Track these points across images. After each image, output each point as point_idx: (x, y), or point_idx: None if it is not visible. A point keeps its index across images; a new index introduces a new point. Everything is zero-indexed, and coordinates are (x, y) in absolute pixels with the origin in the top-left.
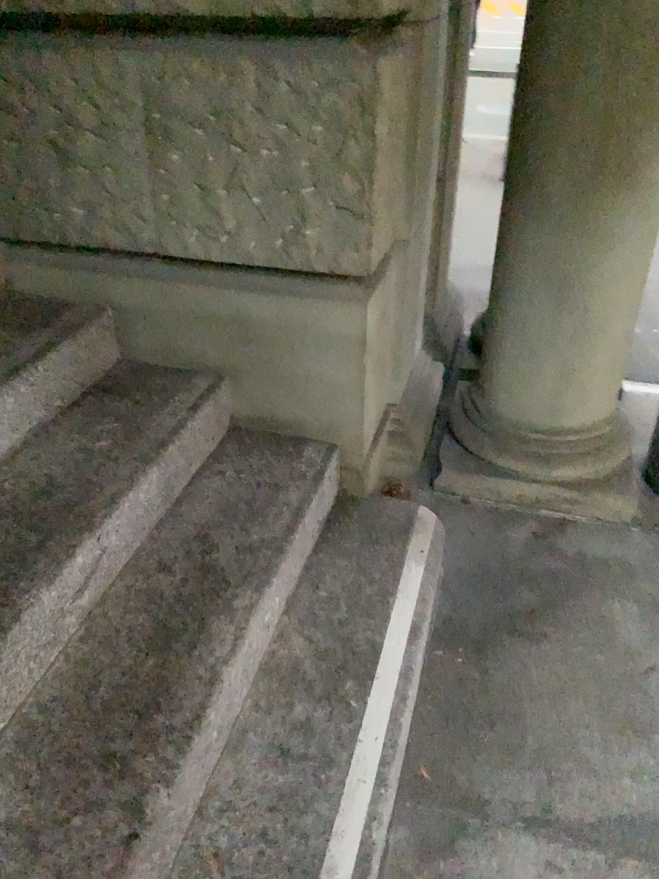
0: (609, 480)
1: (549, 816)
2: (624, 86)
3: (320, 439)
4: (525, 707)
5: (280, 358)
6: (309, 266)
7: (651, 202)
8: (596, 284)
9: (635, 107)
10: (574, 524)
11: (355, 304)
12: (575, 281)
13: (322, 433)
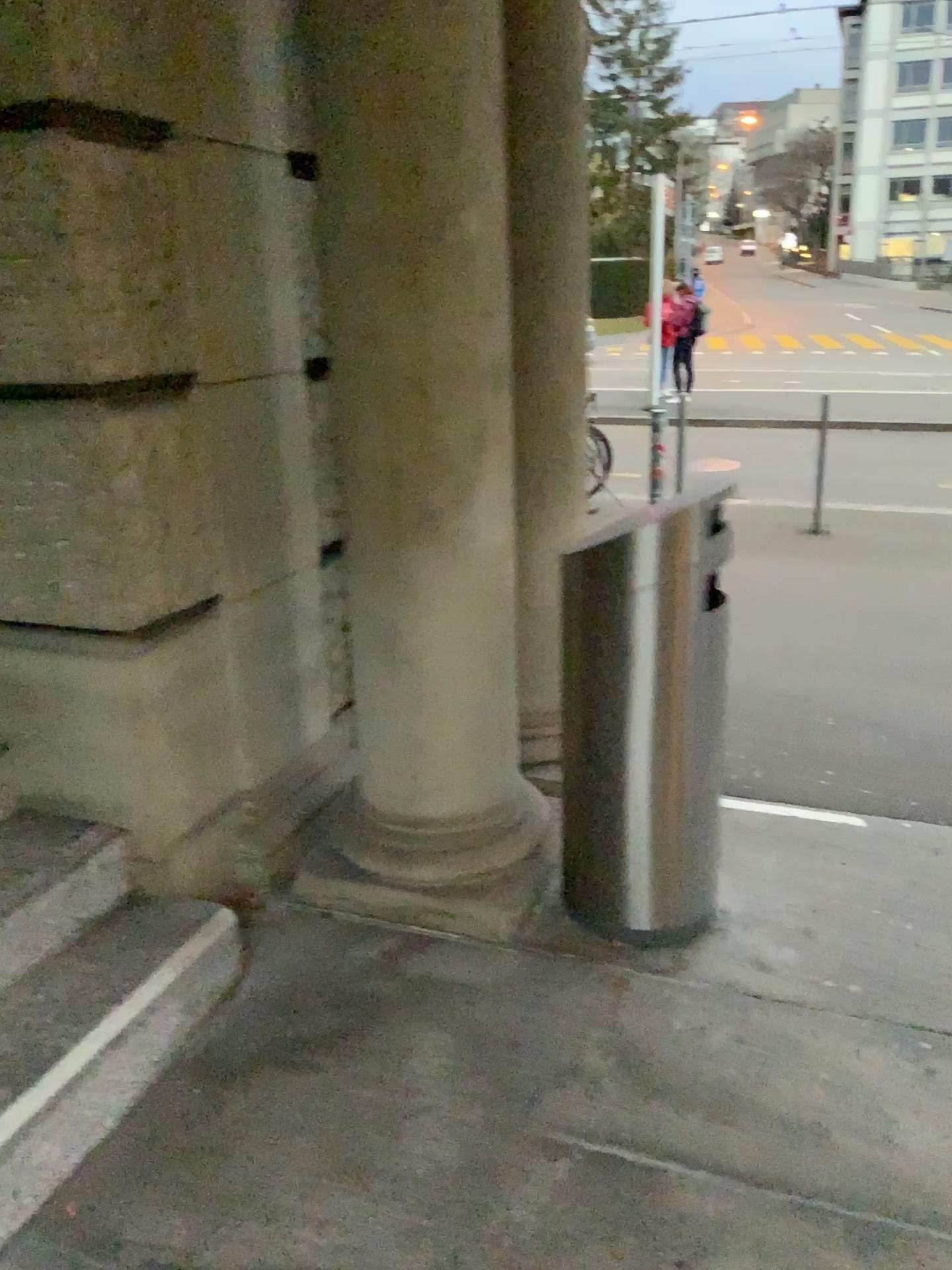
0: (485, 889)
1: (180, 1263)
2: (403, 439)
3: (110, 822)
4: (231, 1144)
5: (60, 726)
6: (74, 623)
7: (465, 556)
8: (426, 646)
9: (418, 459)
10: (440, 946)
11: (125, 664)
12: (403, 643)
13: (112, 815)
